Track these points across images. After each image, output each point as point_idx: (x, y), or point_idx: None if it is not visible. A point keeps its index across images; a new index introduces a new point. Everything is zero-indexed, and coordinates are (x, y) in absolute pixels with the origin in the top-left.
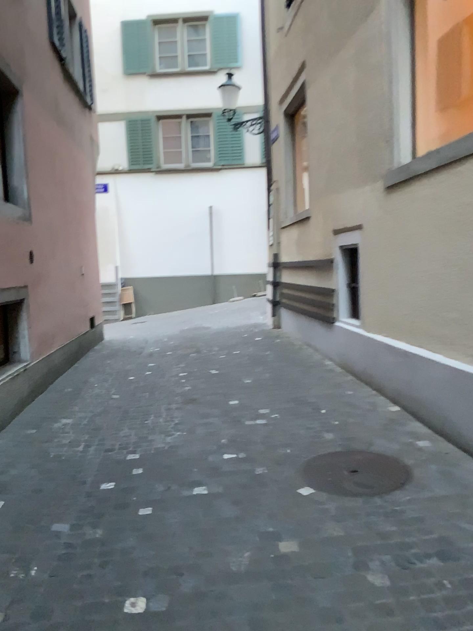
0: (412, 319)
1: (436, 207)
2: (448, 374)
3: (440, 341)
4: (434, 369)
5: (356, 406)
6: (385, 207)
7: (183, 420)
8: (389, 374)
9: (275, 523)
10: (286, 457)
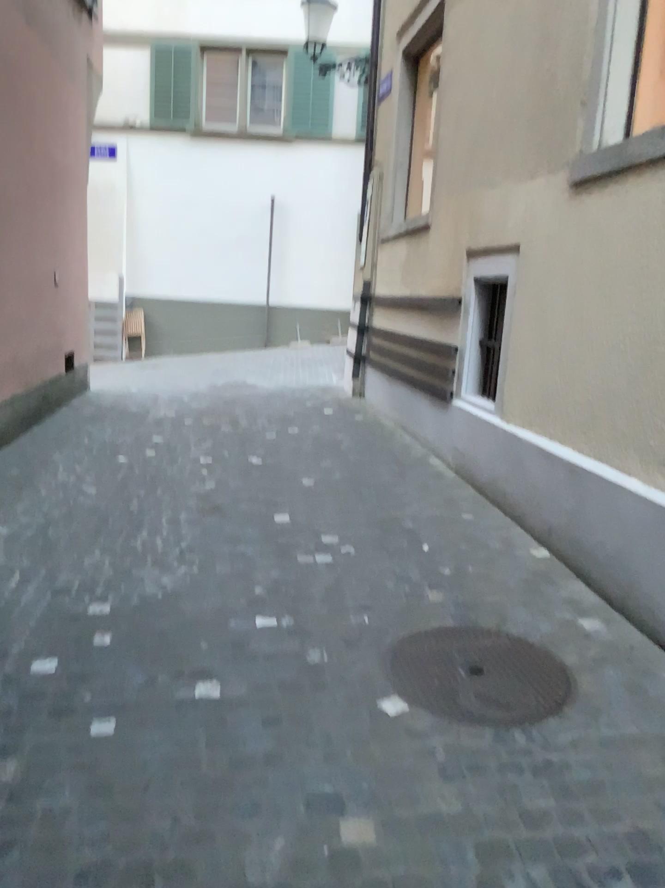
0: (590, 414)
1: (664, 225)
2: (649, 516)
3: (639, 457)
4: (621, 502)
5: (480, 543)
6: (564, 219)
7: (195, 545)
8: (537, 497)
9: (337, 781)
10: (362, 635)
